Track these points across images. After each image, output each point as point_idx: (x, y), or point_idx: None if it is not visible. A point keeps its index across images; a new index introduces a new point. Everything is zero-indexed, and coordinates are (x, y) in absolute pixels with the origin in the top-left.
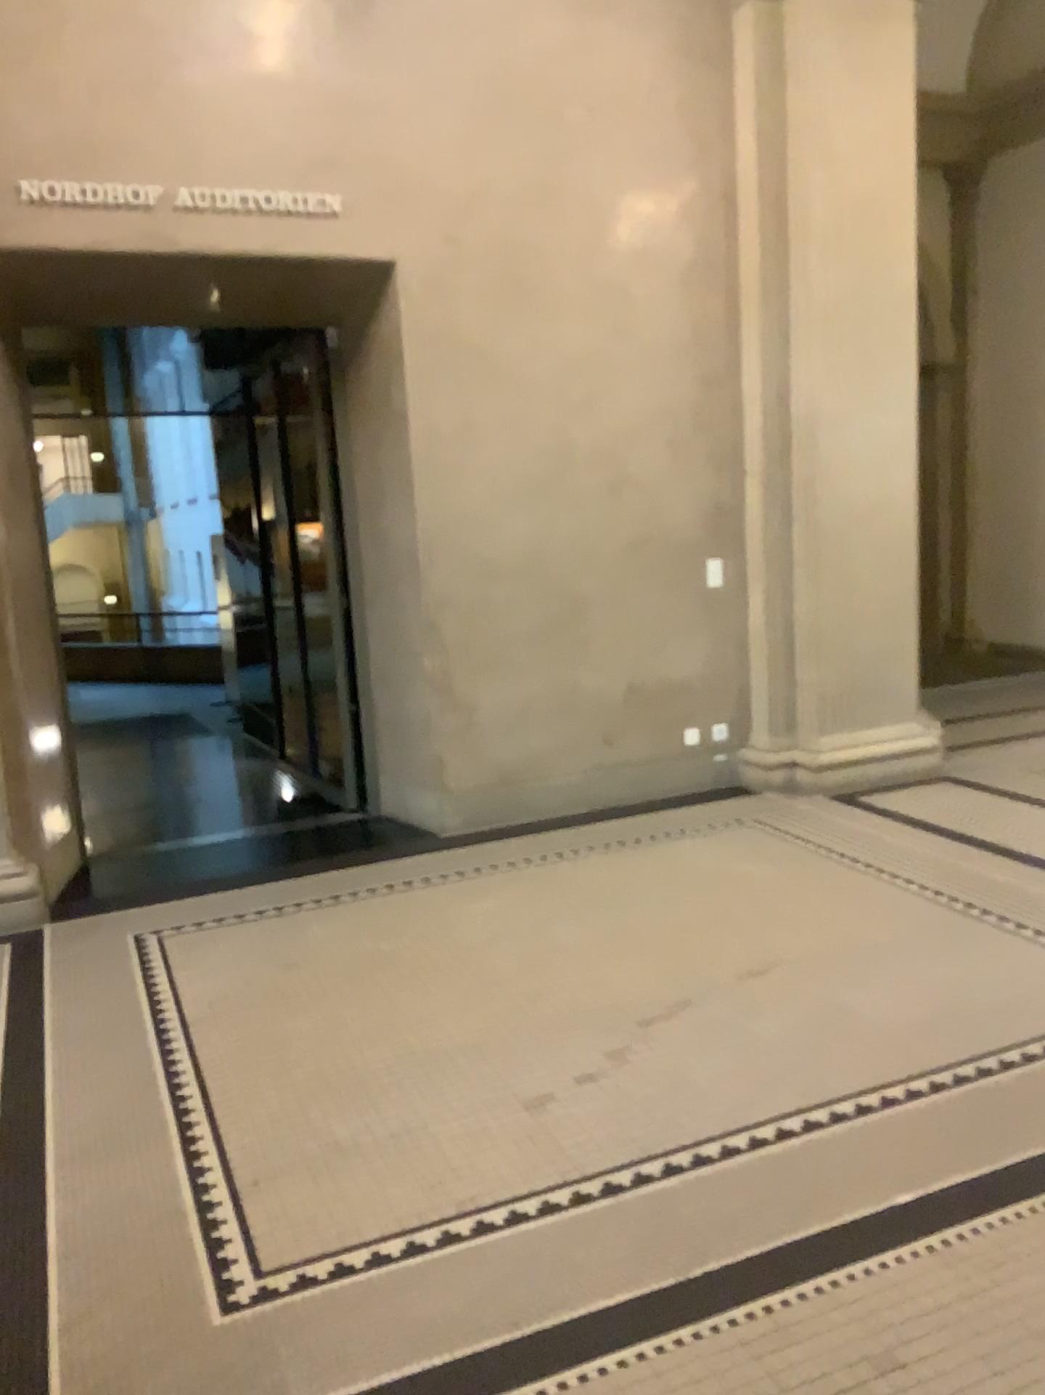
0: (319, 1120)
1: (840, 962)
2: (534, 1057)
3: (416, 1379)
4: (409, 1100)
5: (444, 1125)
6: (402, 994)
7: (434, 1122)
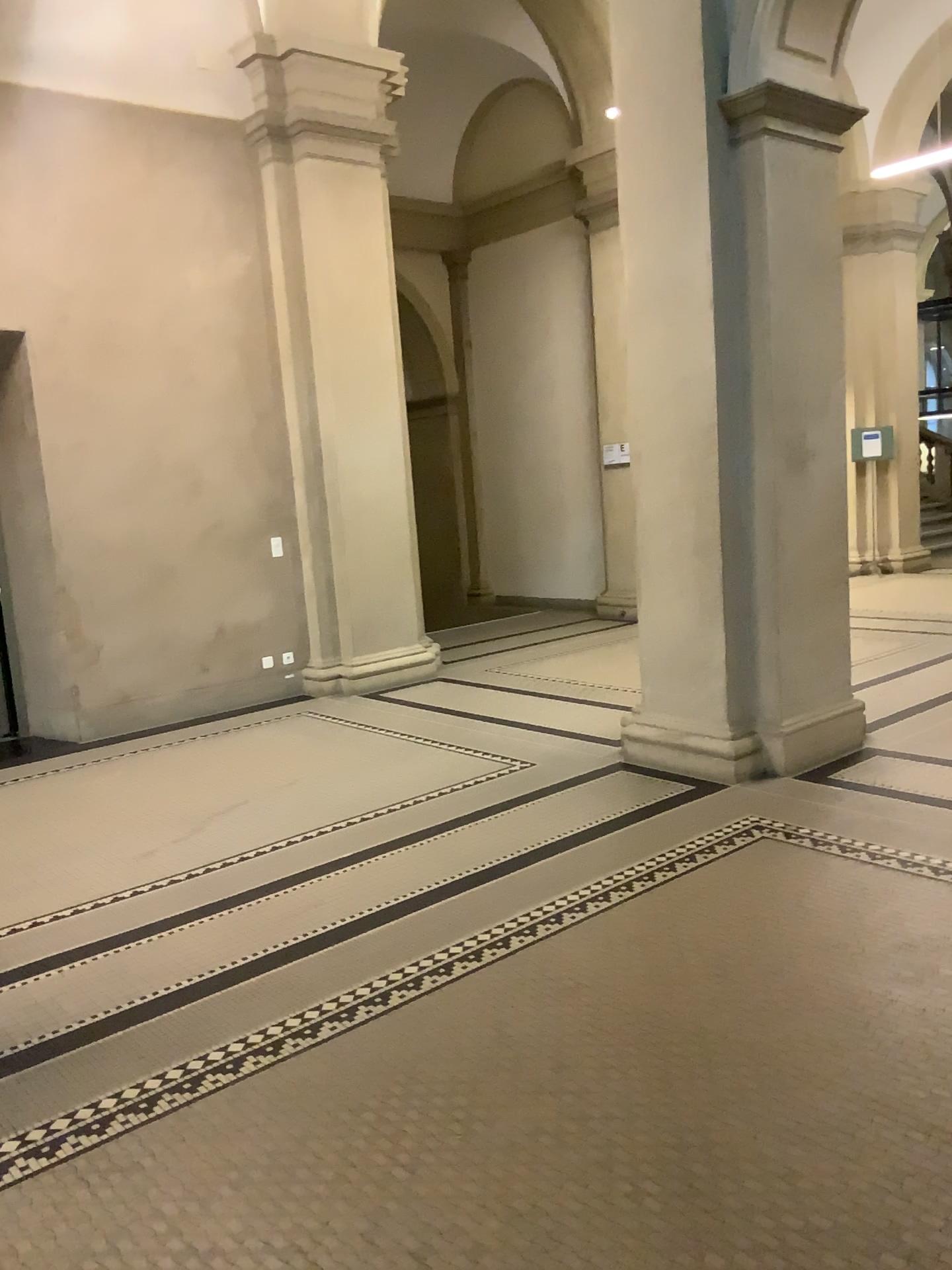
0: (12, 876)
1: (341, 774)
2: (148, 835)
3: (83, 947)
4: (70, 861)
5: (93, 867)
6: (60, 820)
7: (86, 867)
